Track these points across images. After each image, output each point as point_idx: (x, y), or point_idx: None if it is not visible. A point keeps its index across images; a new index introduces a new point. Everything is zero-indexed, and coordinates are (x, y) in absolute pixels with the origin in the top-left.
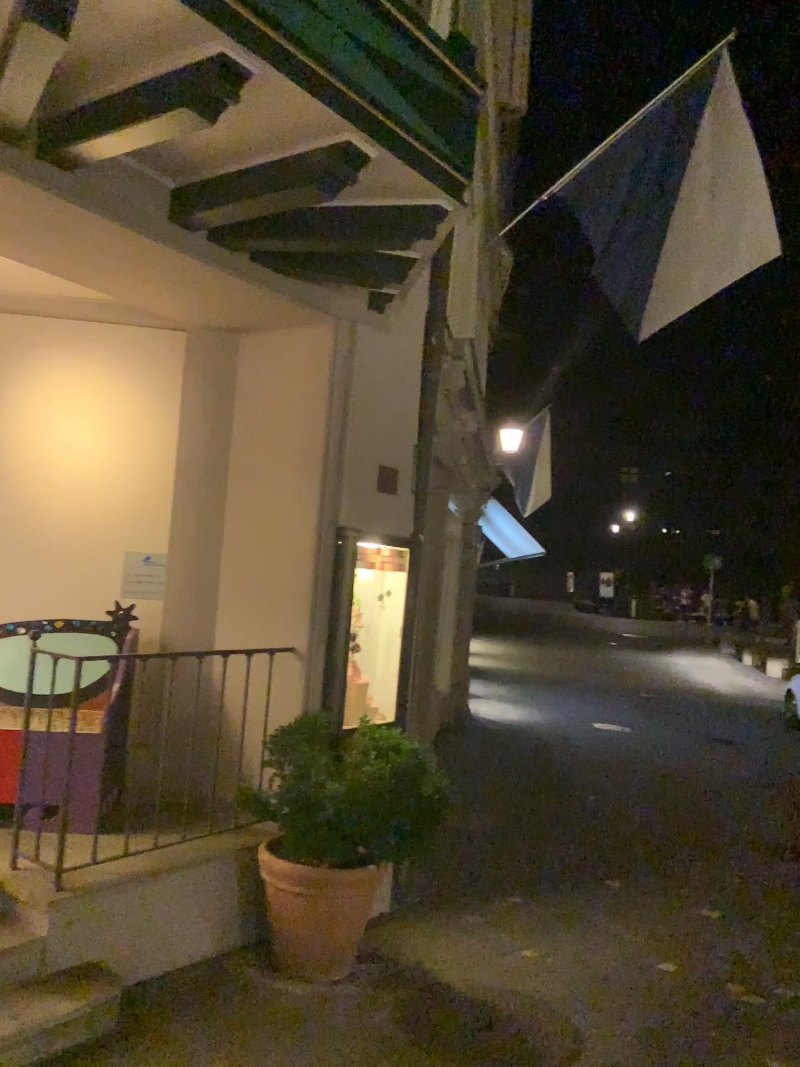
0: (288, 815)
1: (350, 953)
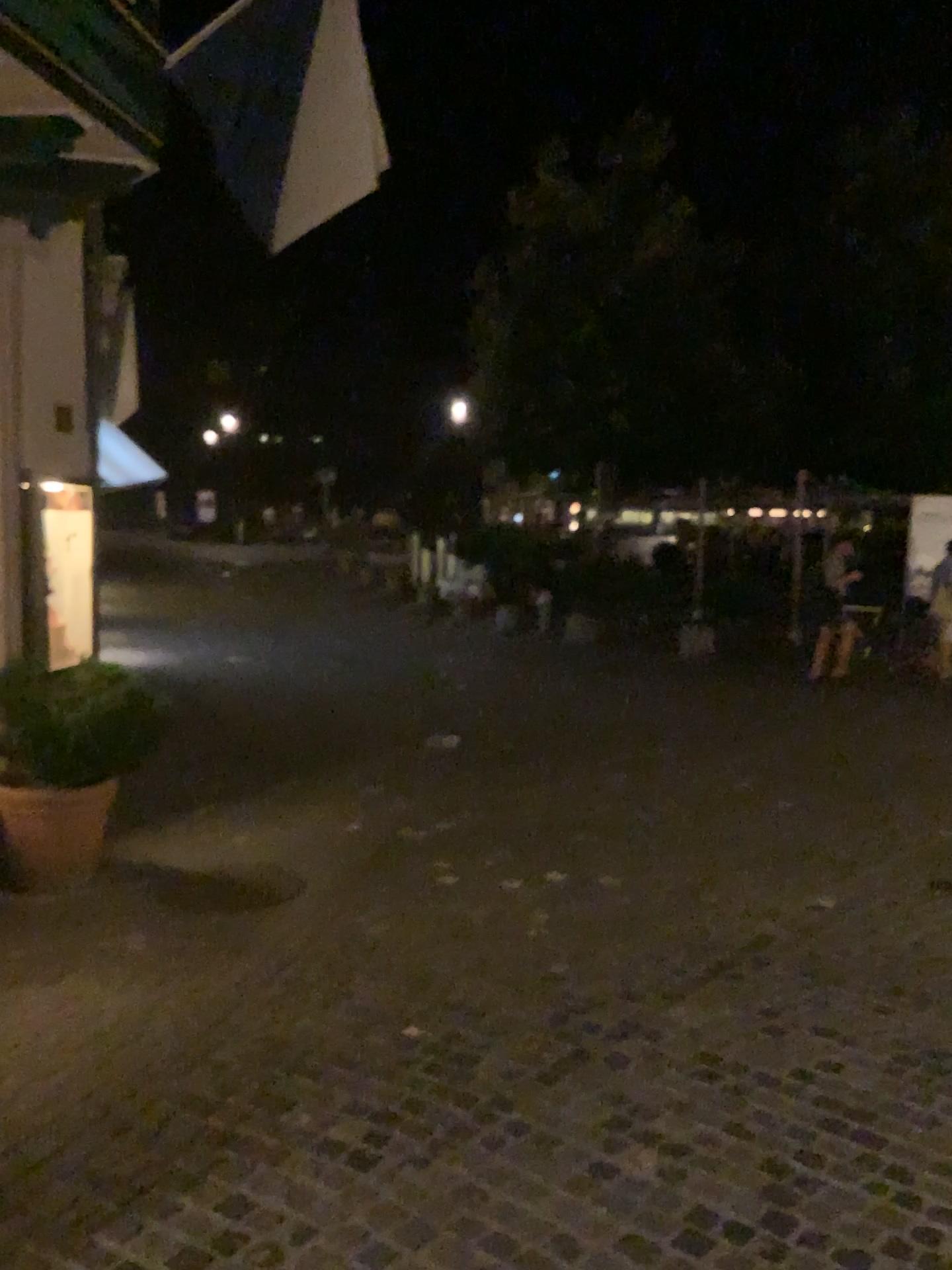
0: (33, 743)
1: (93, 858)
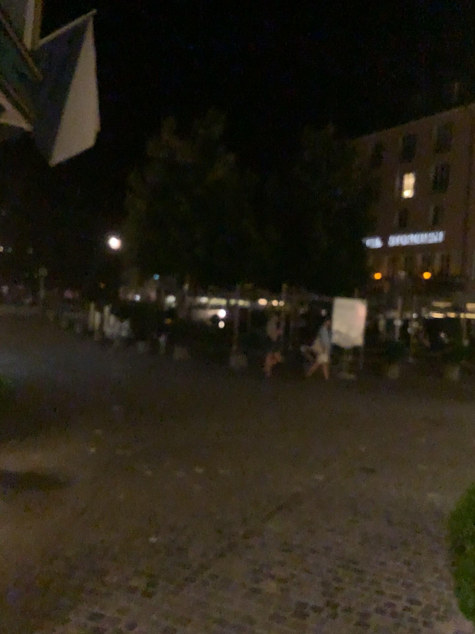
0: None
1: None
